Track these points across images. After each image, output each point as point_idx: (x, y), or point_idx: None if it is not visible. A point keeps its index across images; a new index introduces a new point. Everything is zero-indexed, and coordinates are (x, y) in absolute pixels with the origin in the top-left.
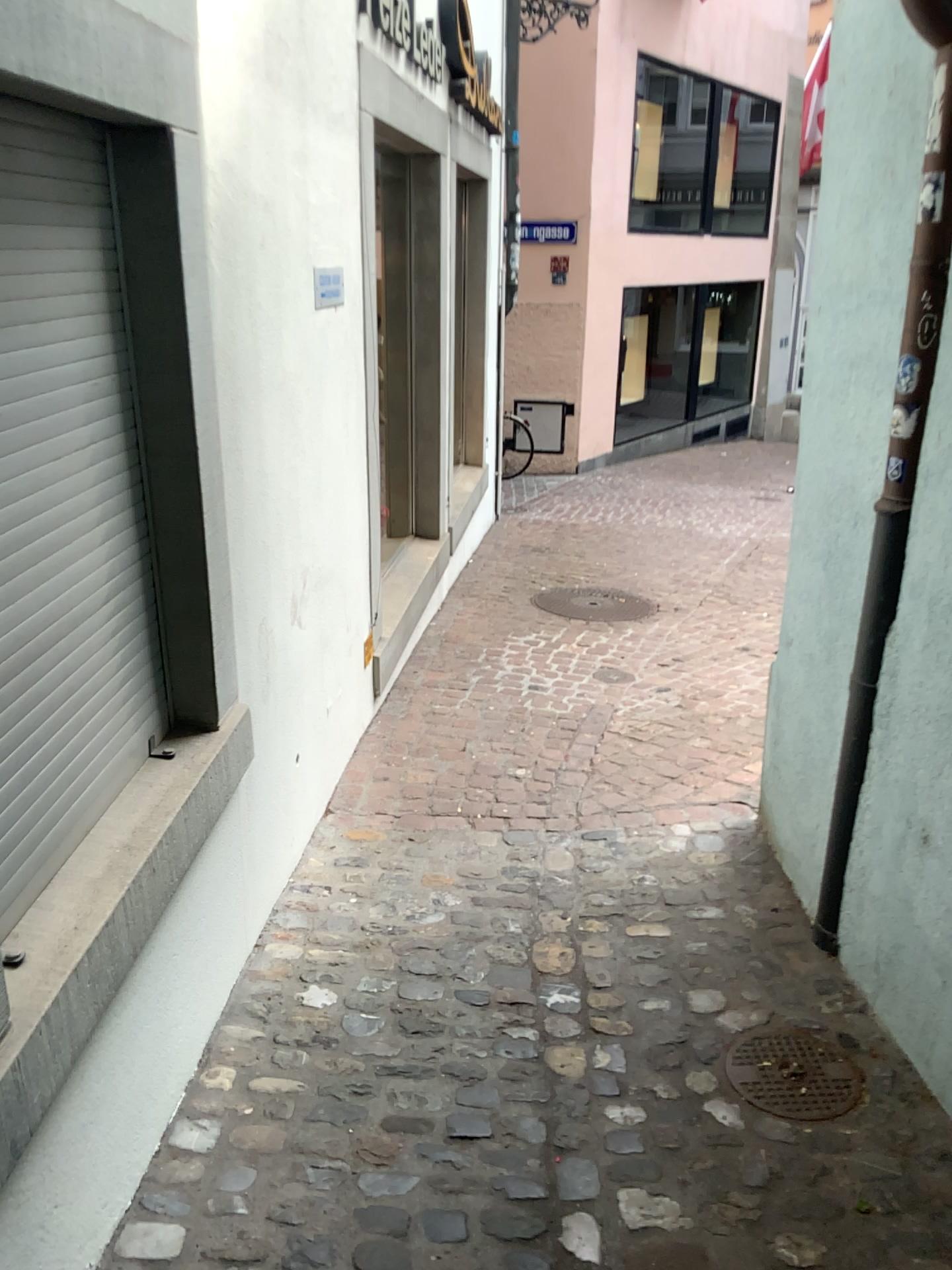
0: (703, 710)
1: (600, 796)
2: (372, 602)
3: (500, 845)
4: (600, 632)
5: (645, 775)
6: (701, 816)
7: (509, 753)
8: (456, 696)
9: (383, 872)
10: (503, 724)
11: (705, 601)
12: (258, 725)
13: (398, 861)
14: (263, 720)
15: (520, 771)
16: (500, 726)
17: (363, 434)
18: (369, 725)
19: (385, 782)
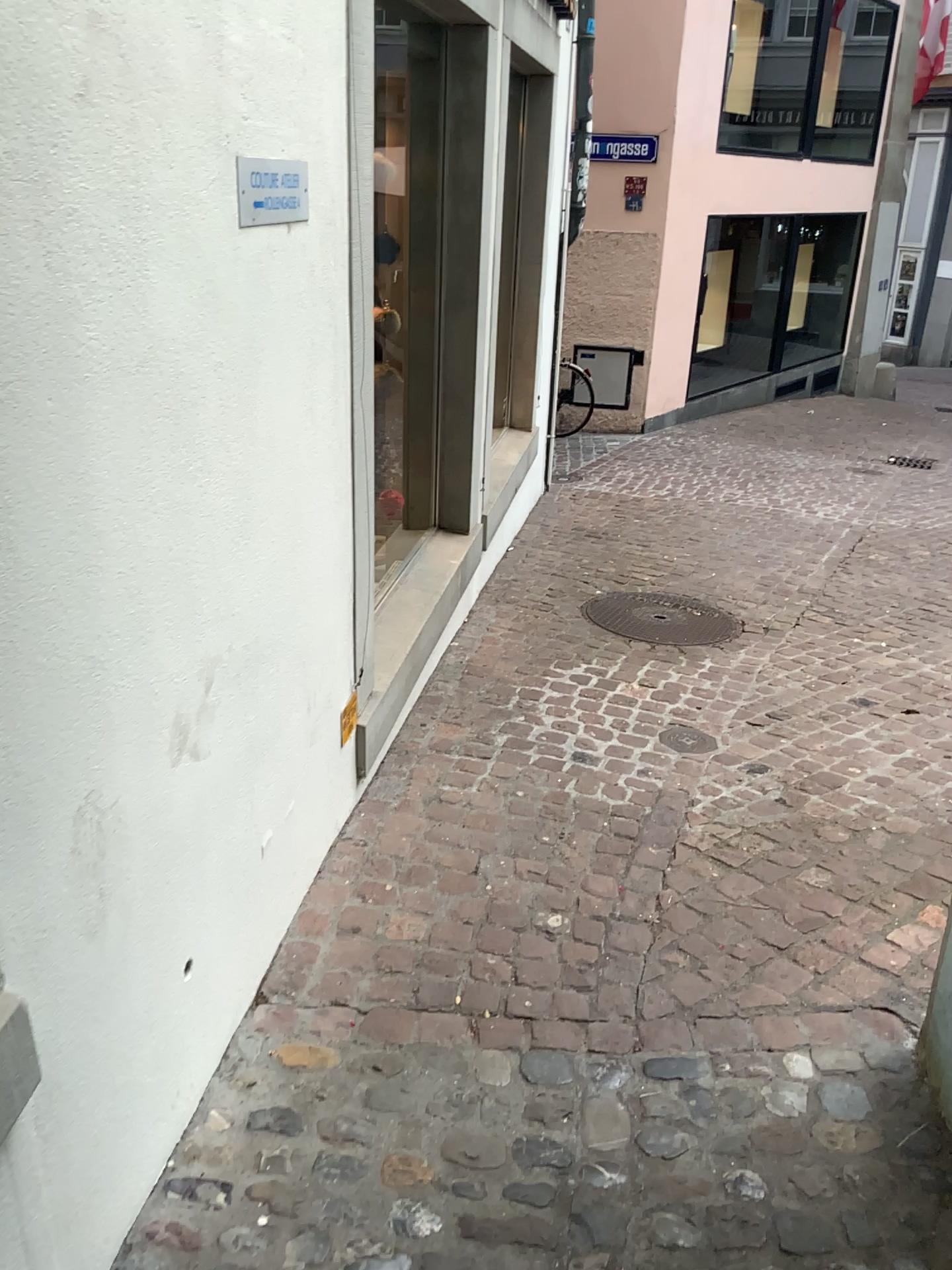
0: (815, 814)
1: (671, 984)
2: (358, 652)
3: (513, 1091)
4: (671, 669)
5: (737, 942)
6: (826, 1039)
7: (540, 884)
8: (474, 774)
9: (321, 1152)
10: (534, 830)
11: (805, 625)
12: (70, 996)
13: (350, 1125)
14: (83, 981)
15: (554, 924)
16: (530, 833)
17: (343, 421)
18: (346, 830)
19: (354, 938)
